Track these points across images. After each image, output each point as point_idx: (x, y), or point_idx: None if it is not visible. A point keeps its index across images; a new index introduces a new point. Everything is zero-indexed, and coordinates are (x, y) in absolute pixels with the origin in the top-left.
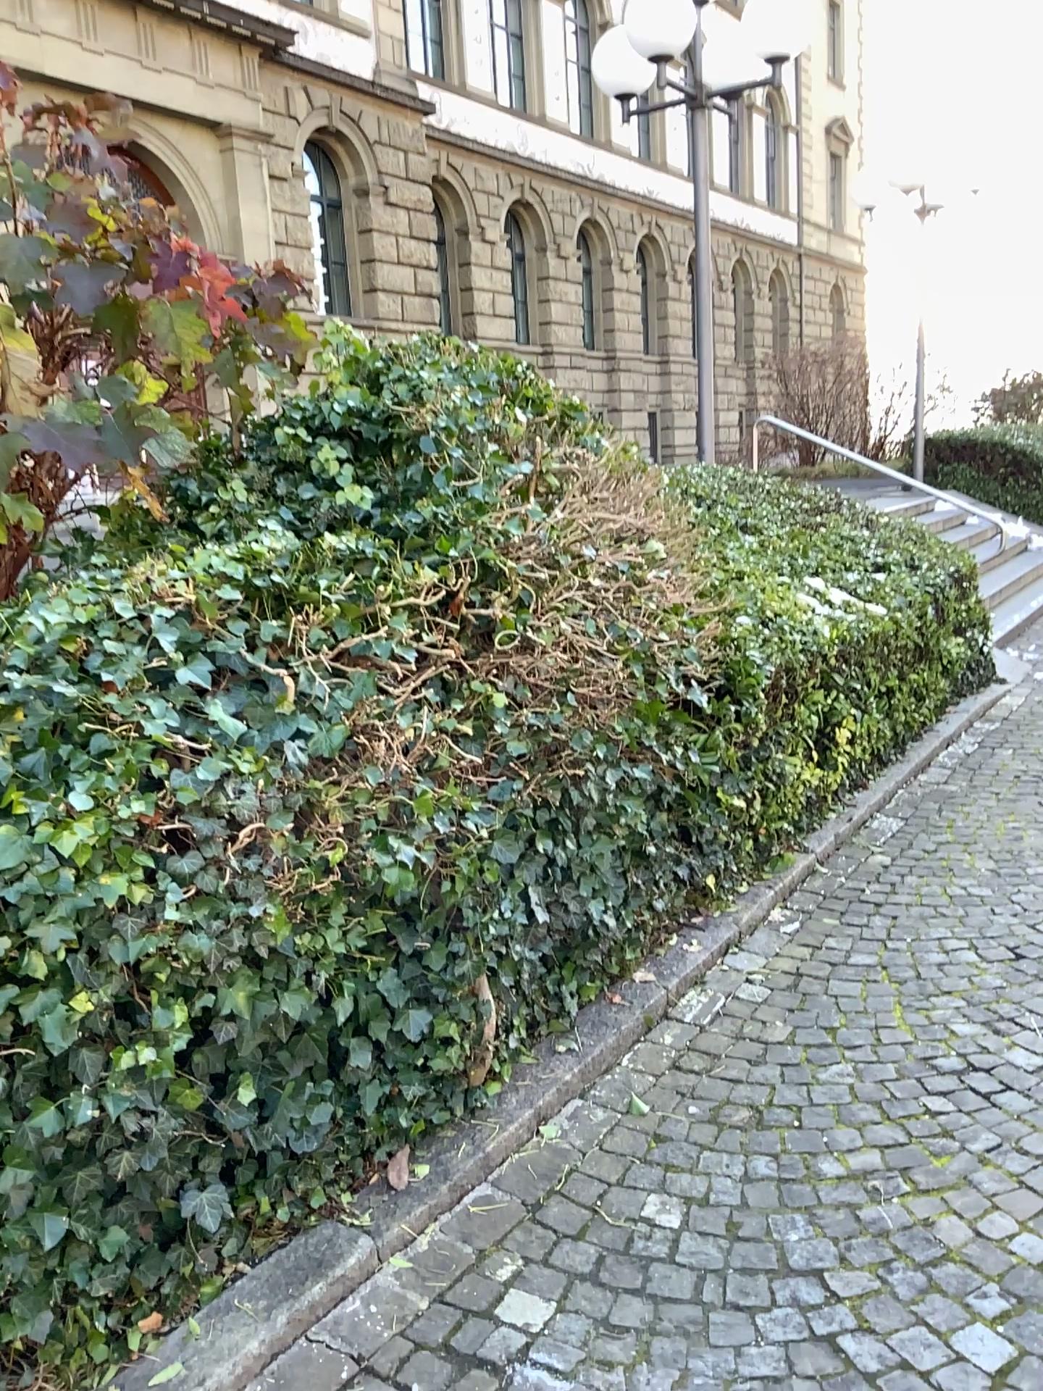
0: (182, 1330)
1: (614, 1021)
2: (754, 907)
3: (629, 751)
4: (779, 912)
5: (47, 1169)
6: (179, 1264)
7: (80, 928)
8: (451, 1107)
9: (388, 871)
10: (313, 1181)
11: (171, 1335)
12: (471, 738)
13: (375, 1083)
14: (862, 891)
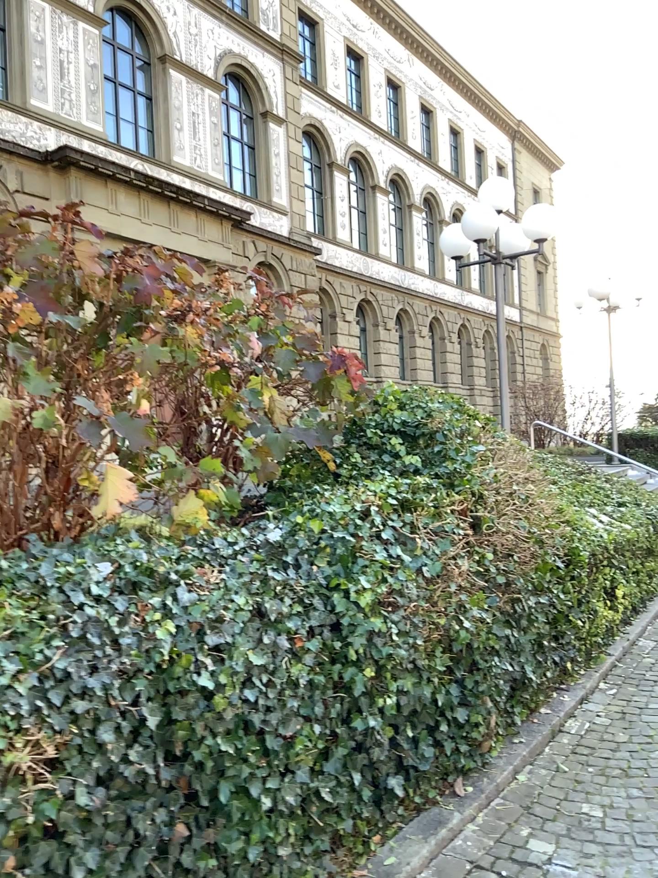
0: (394, 844)
1: (538, 729)
2: (591, 680)
3: (535, 589)
4: (606, 682)
5: (348, 753)
6: (386, 814)
7: (363, 642)
8: (477, 761)
9: (457, 633)
10: (430, 786)
11: (390, 845)
12: (478, 574)
13: (449, 741)
14: (647, 672)
